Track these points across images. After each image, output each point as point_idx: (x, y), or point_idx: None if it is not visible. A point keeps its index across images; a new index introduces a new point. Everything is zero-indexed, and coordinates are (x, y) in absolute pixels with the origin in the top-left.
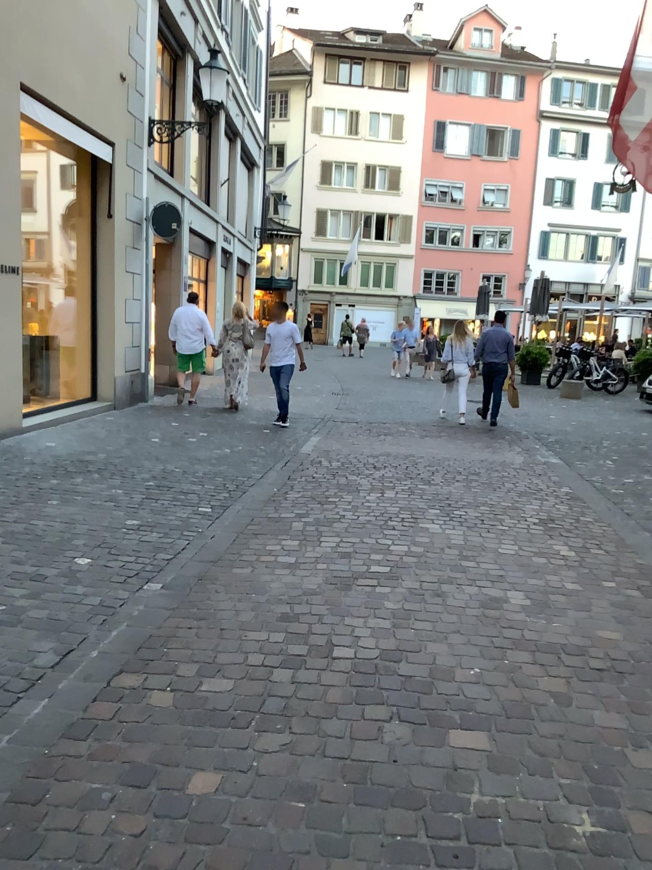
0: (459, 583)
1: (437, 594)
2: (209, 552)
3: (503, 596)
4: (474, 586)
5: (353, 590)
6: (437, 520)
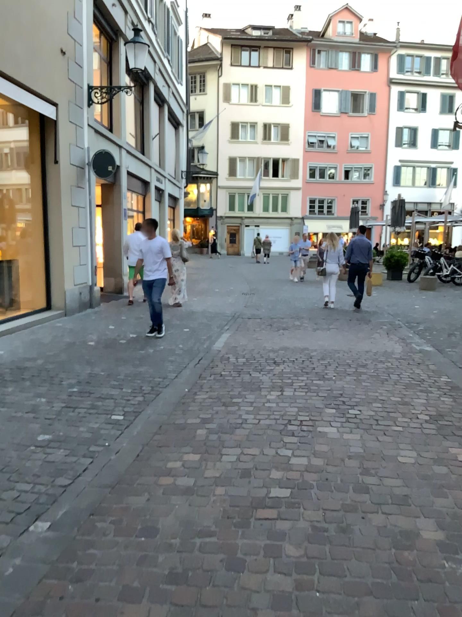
0: (364, 511)
1: (342, 531)
2: (109, 474)
3: (413, 529)
4: (380, 514)
5: (251, 526)
6: (333, 424)
